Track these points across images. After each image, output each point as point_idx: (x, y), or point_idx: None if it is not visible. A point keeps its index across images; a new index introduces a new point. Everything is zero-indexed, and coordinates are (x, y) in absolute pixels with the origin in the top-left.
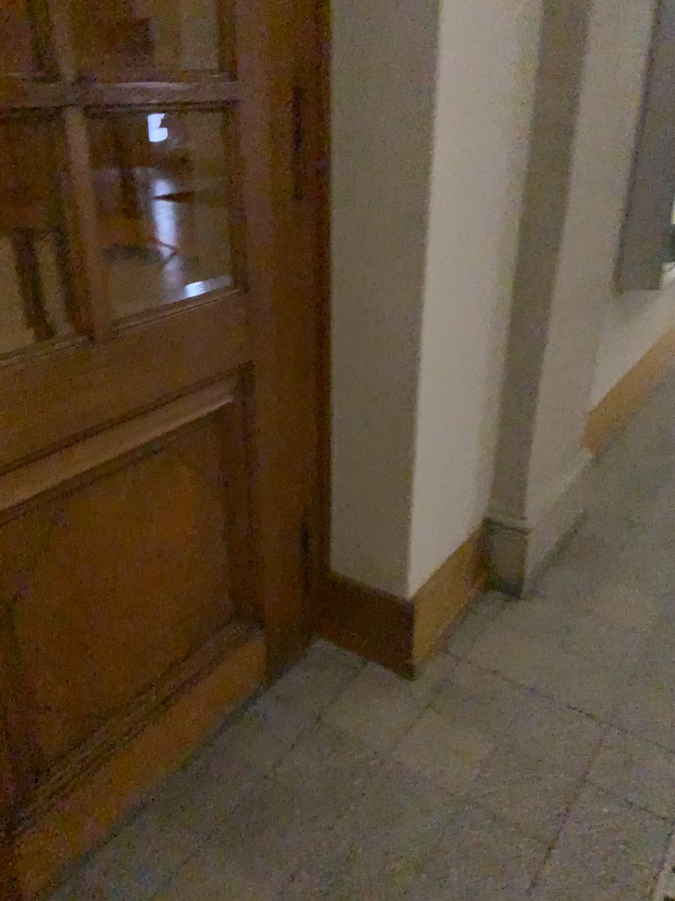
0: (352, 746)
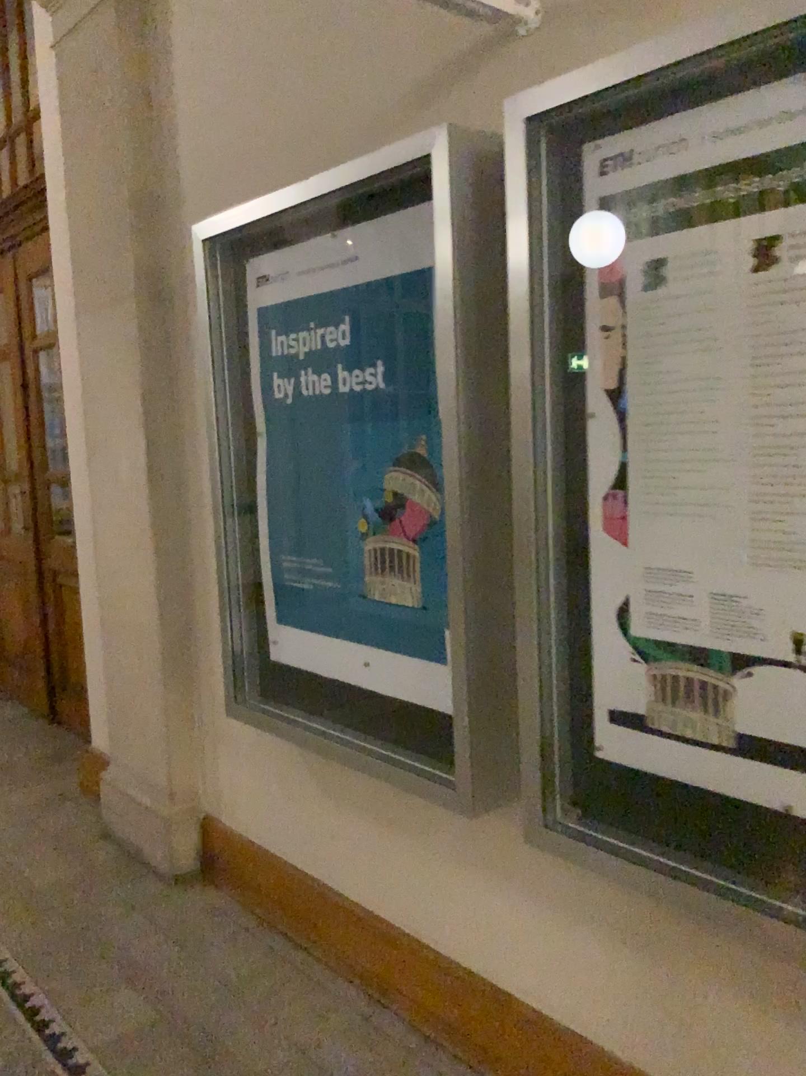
0: (59, 772)
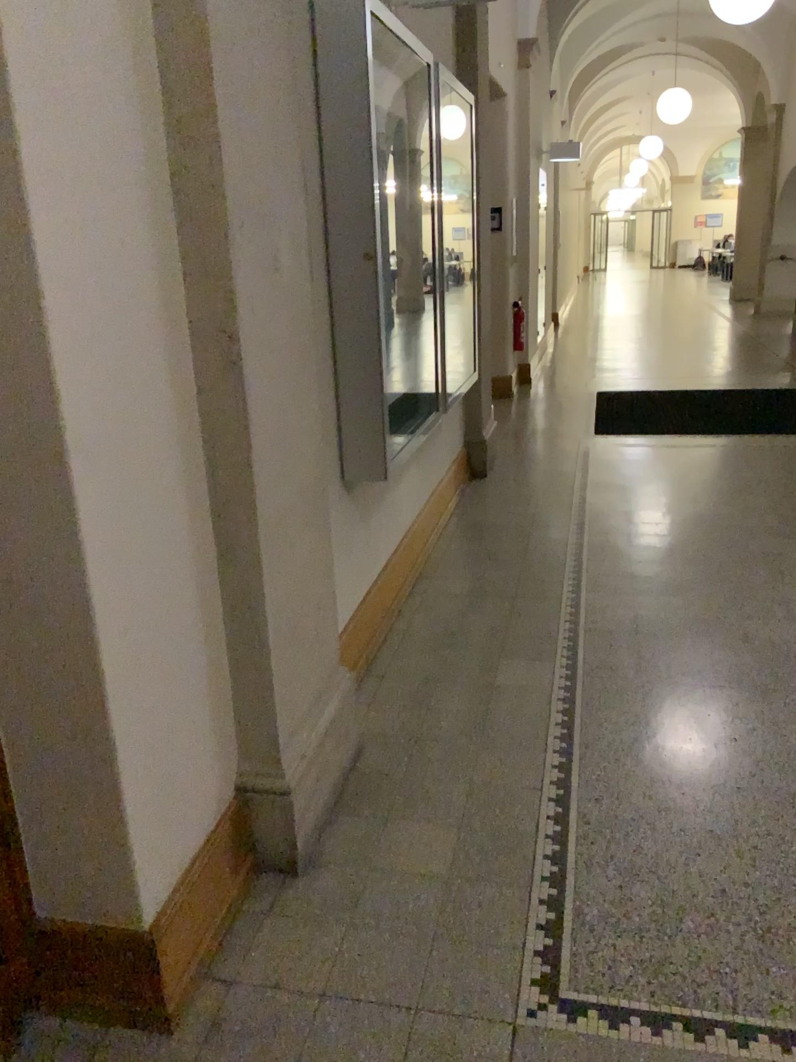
0: None
